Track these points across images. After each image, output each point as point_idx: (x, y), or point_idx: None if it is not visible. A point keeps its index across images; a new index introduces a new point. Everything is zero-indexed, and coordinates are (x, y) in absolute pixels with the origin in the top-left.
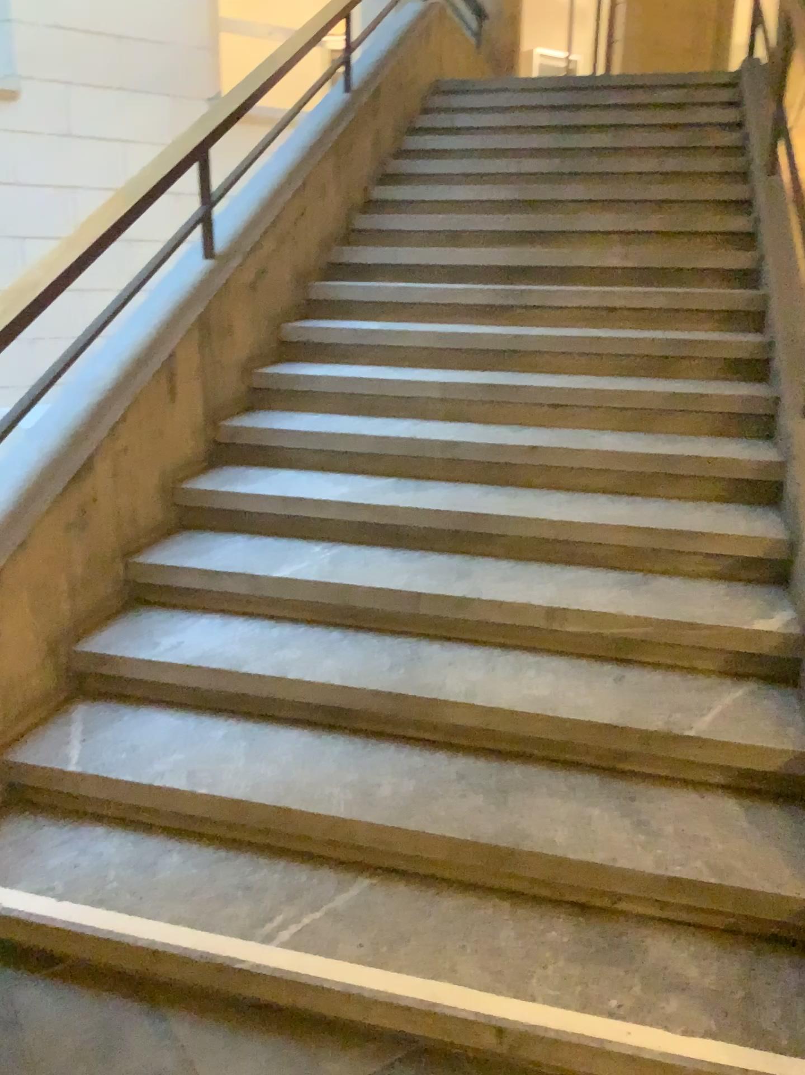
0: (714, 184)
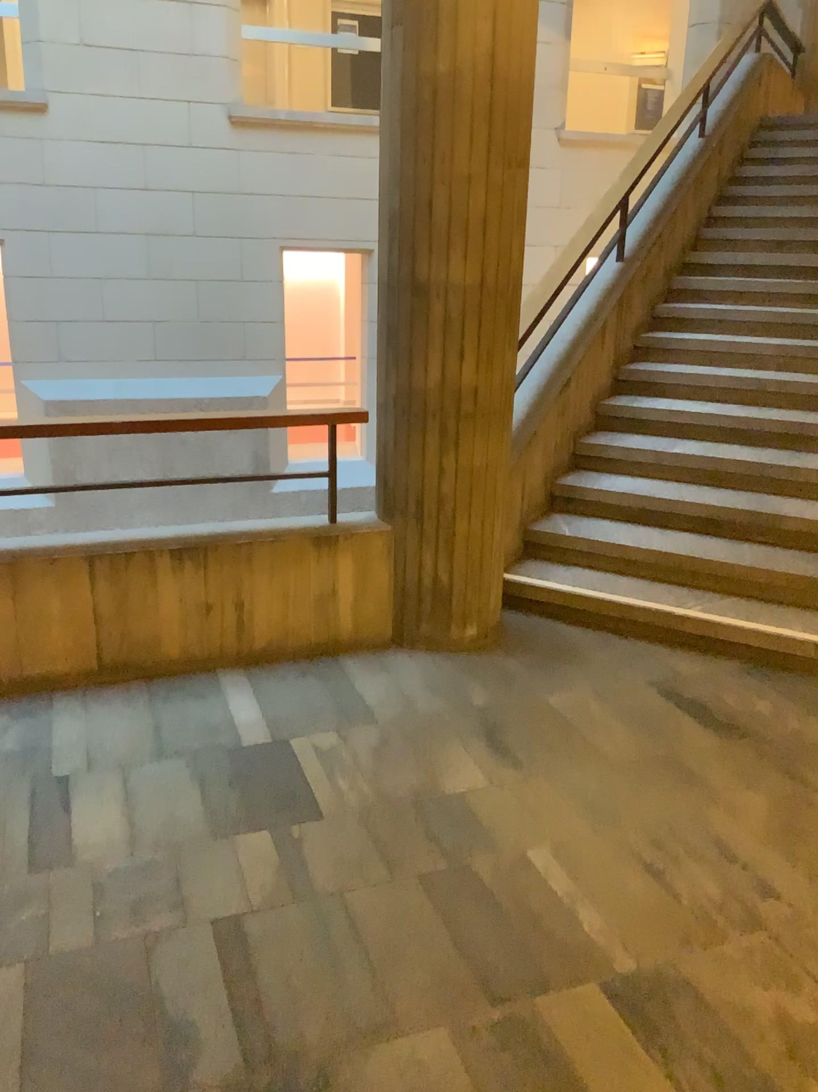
0: None
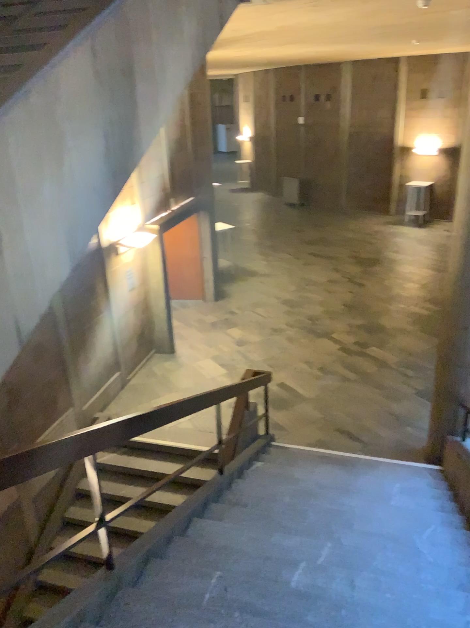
0: (138, 604)
